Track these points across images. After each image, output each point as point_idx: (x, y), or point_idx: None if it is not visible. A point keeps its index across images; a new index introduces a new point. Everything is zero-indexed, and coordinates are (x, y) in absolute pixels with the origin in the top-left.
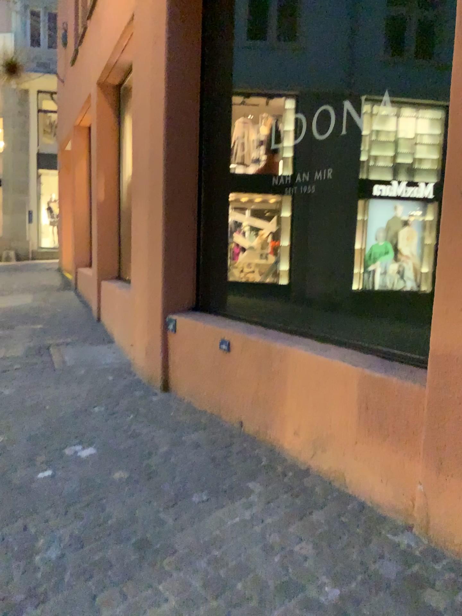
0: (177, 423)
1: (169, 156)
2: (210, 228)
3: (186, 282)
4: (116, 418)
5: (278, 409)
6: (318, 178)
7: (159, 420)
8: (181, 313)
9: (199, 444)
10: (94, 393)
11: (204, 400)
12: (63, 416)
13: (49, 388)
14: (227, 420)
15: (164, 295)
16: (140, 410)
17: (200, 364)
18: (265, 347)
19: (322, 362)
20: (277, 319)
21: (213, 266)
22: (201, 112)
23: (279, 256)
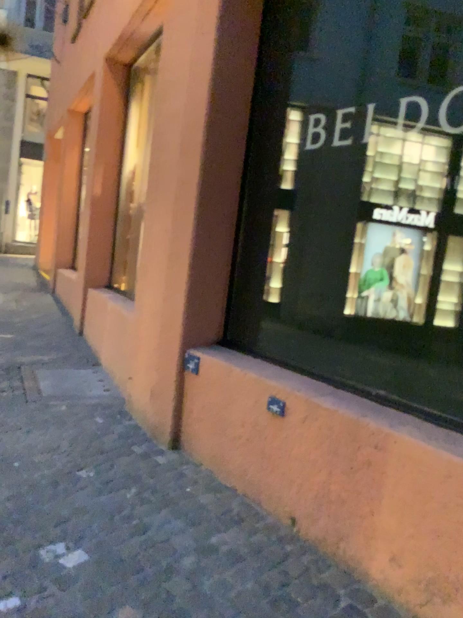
0: (199, 508)
1: (209, 143)
2: (252, 242)
3: (213, 308)
4: (113, 493)
5: (363, 515)
6: (442, 187)
7: (173, 500)
8: (207, 349)
9: (238, 554)
10: (80, 446)
11: (232, 473)
12: (37, 485)
13: (19, 432)
14: (269, 509)
15: (185, 323)
16: (145, 481)
17: (232, 424)
18: (347, 422)
19: (456, 465)
20: (352, 377)
21: (252, 290)
22: (254, 90)
23: (362, 290)
